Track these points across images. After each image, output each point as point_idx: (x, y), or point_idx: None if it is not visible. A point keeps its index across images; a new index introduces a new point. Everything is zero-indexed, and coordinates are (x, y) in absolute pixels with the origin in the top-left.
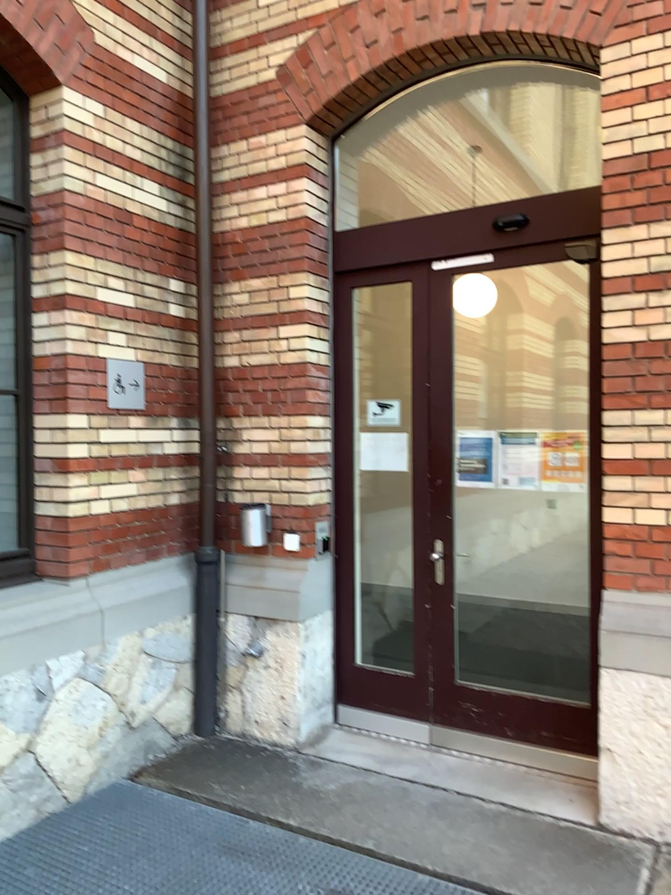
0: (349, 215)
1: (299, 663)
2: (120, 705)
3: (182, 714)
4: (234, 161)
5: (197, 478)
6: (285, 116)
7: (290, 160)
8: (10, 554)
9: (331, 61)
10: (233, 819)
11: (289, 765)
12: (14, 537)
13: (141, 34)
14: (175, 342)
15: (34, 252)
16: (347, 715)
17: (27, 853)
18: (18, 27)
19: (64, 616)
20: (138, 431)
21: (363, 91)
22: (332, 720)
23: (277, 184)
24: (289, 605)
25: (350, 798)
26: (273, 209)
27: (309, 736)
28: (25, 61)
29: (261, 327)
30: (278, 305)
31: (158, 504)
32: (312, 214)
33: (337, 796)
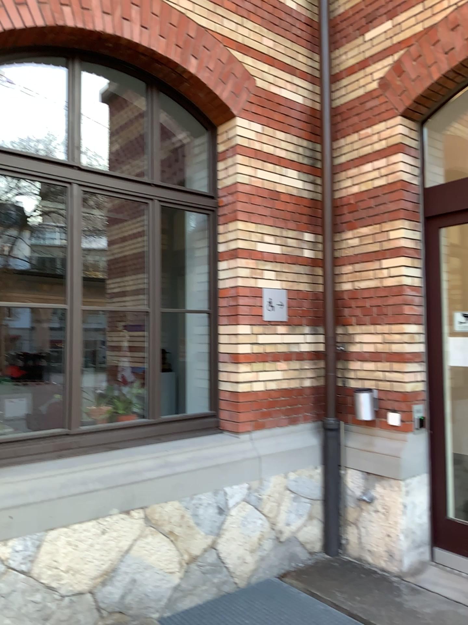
0: (436, 176)
1: (400, 511)
2: (271, 524)
3: (315, 537)
4: (348, 148)
5: (324, 369)
6: (384, 112)
7: (388, 142)
8: (203, 415)
9: (418, 68)
10: (348, 622)
11: (392, 589)
12: (206, 404)
13: (285, 75)
14: (309, 275)
15: (219, 222)
16: (440, 557)
17: (208, 616)
18: (210, 85)
19: (234, 459)
20: (284, 336)
21: (443, 85)
22: (428, 559)
23: (379, 161)
24: (392, 465)
25: (441, 624)
26: (376, 178)
27: (409, 568)
28: (214, 105)
29: (369, 261)
30: (381, 245)
31: (297, 386)
32: (405, 178)
33: (431, 621)
